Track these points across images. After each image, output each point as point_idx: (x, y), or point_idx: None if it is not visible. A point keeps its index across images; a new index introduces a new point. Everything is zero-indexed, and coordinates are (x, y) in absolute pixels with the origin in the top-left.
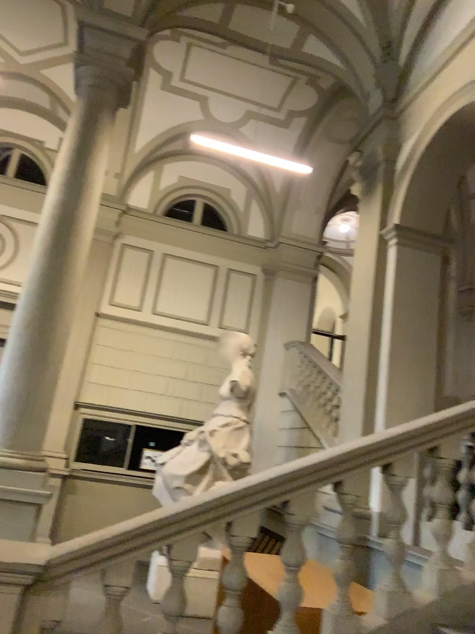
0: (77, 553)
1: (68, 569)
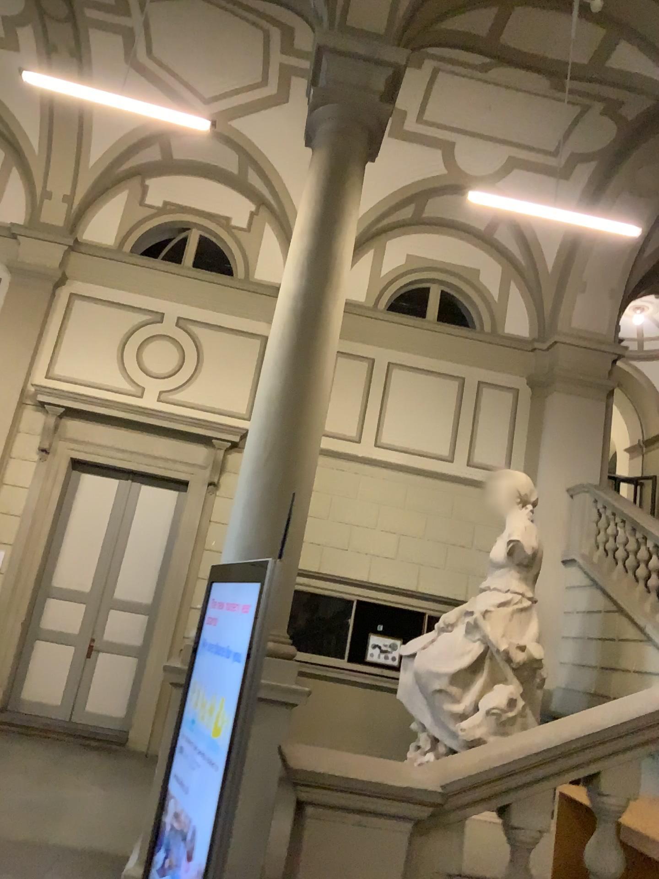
0: (480, 780)
1: (469, 802)
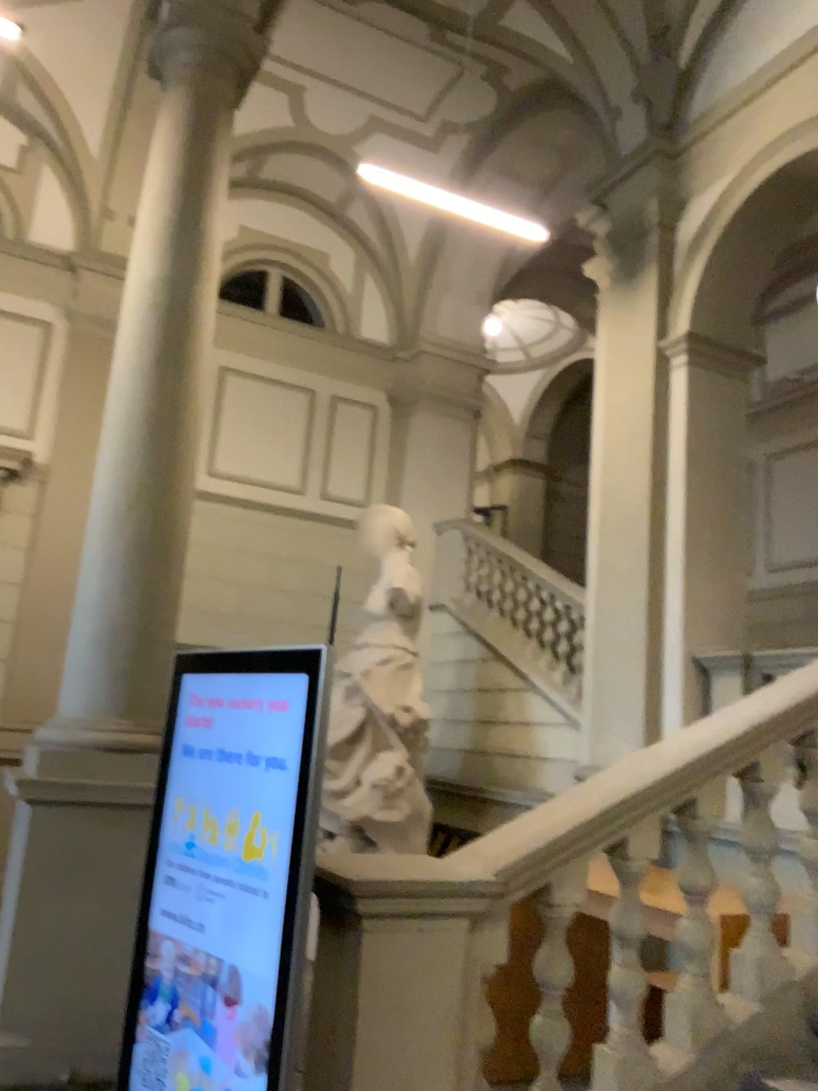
0: (523, 860)
1: (513, 885)
